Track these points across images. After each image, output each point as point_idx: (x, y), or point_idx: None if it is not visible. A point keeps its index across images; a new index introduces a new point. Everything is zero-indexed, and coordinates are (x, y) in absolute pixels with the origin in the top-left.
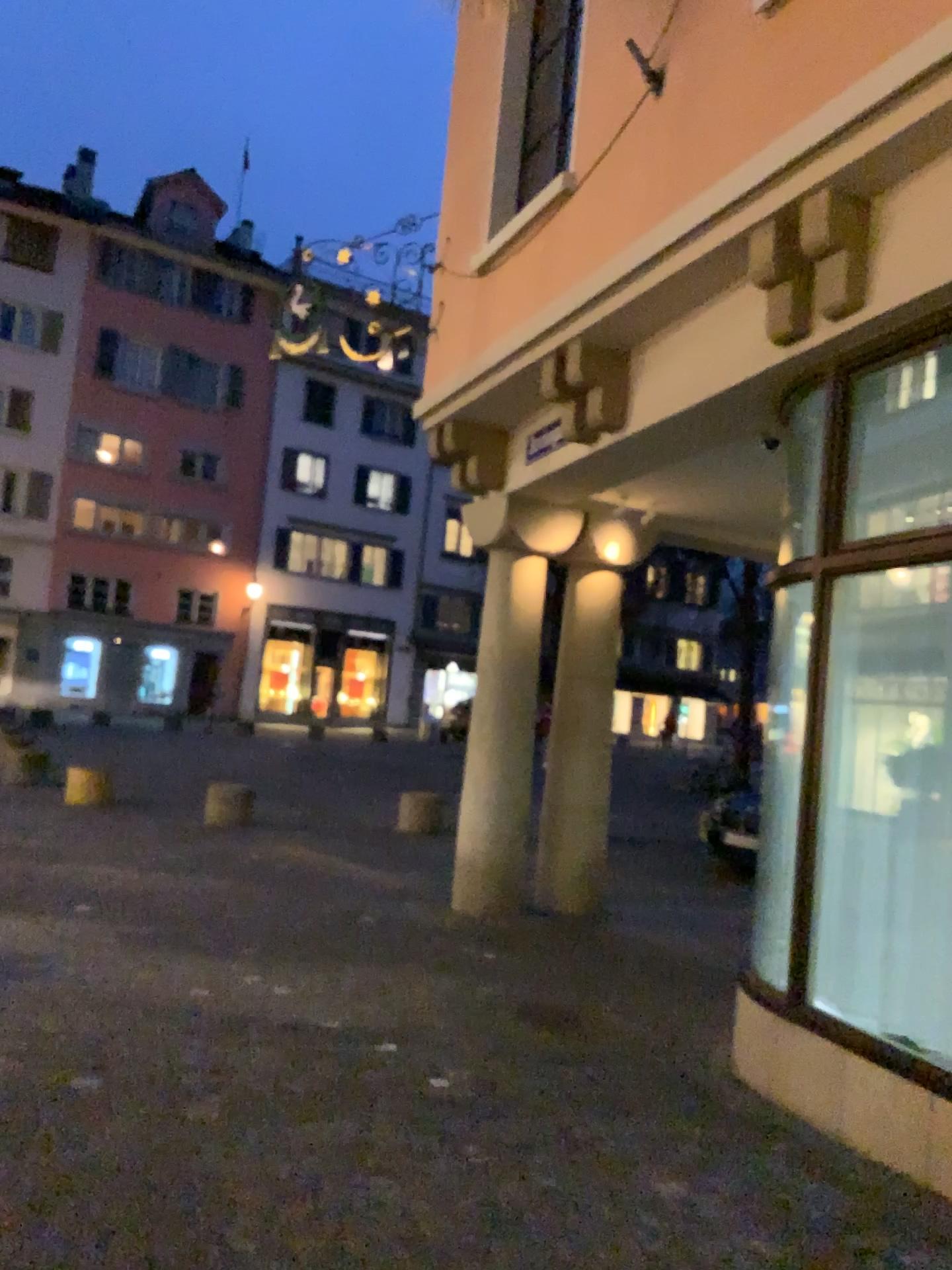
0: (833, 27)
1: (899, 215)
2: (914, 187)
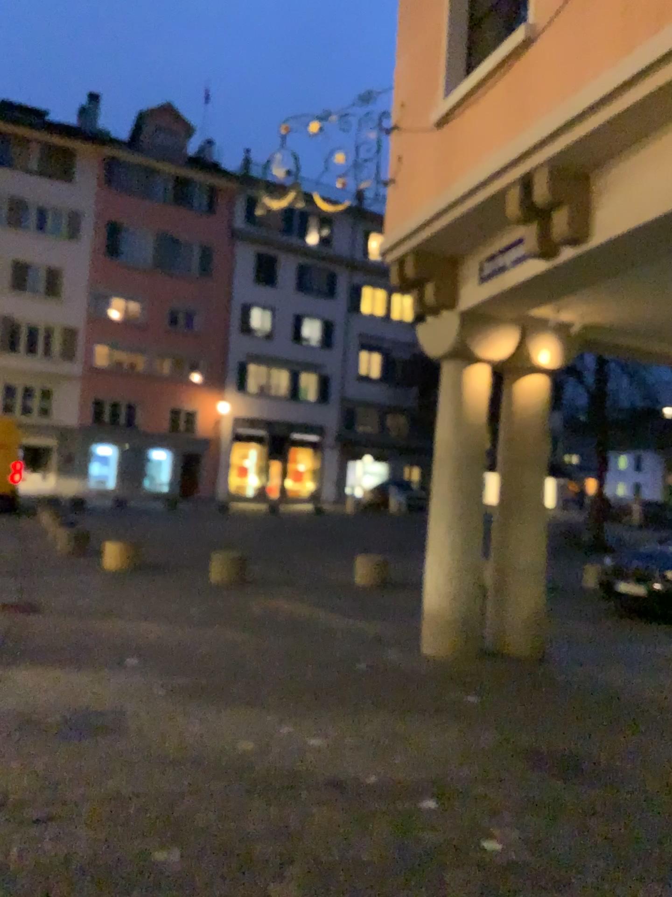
0: None
1: None
2: None
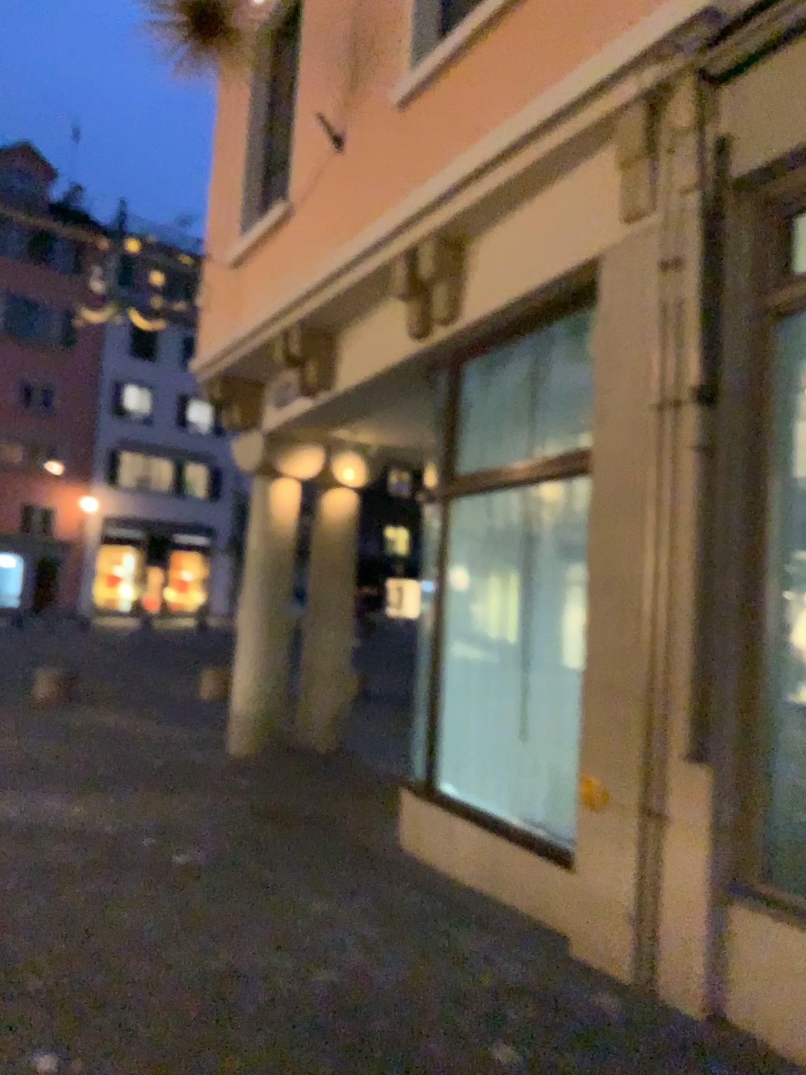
0: (433, 128)
1: (474, 258)
2: (481, 240)
